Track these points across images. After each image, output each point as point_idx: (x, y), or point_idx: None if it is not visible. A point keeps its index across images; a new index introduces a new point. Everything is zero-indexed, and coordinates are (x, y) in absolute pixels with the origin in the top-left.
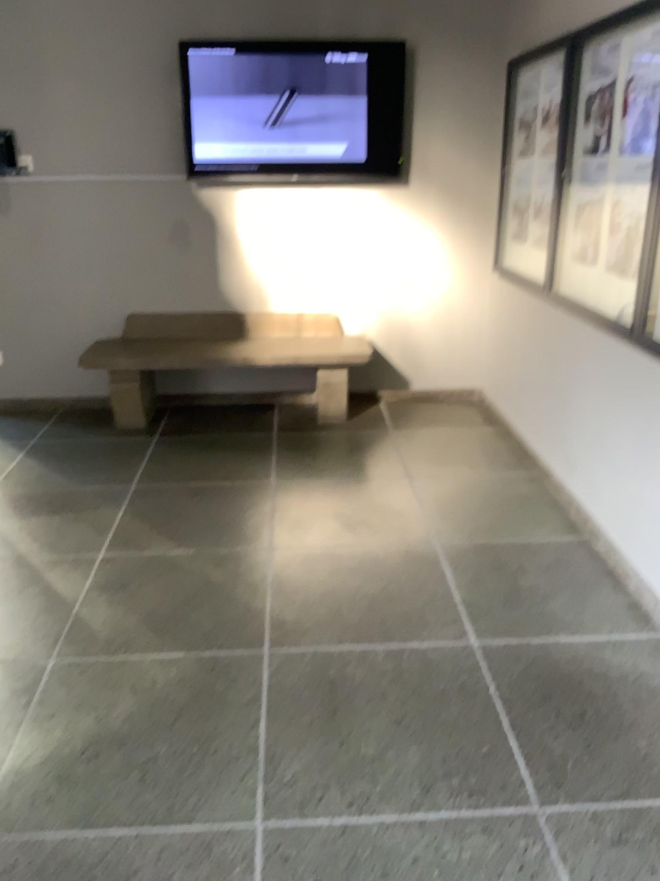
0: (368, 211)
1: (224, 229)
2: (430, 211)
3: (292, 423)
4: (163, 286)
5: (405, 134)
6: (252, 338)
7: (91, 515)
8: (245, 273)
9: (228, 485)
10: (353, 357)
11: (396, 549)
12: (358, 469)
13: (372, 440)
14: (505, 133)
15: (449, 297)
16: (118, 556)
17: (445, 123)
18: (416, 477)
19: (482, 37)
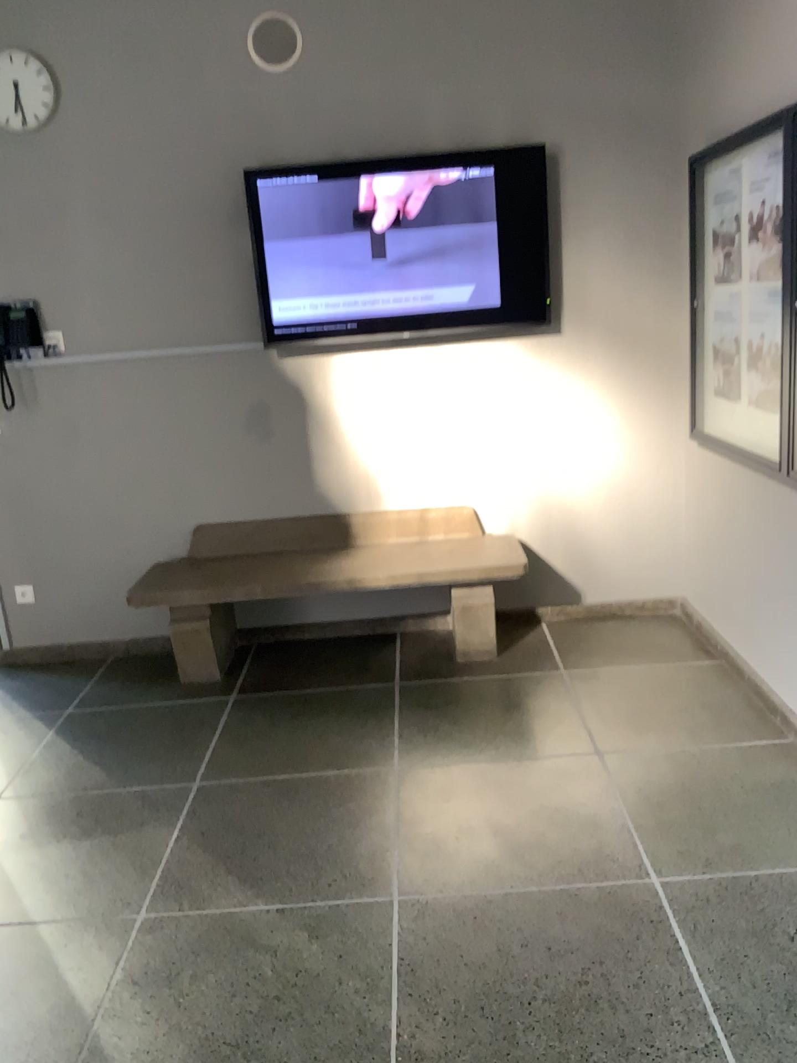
0: (509, 368)
1: (317, 406)
2: (594, 363)
3: (421, 664)
4: (239, 487)
5: (553, 265)
6: (361, 549)
7: (134, 837)
8: (346, 462)
9: (332, 774)
10: (500, 569)
11: (590, 889)
12: (520, 738)
13: (536, 688)
14: (693, 251)
15: (628, 474)
16: (166, 914)
17: (605, 245)
18: (606, 749)
19: (648, 130)
